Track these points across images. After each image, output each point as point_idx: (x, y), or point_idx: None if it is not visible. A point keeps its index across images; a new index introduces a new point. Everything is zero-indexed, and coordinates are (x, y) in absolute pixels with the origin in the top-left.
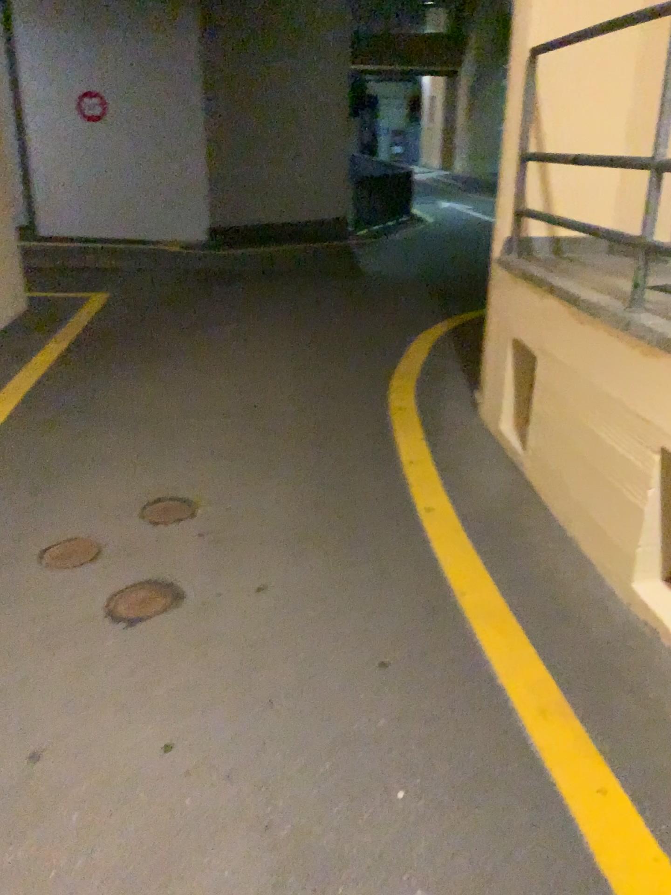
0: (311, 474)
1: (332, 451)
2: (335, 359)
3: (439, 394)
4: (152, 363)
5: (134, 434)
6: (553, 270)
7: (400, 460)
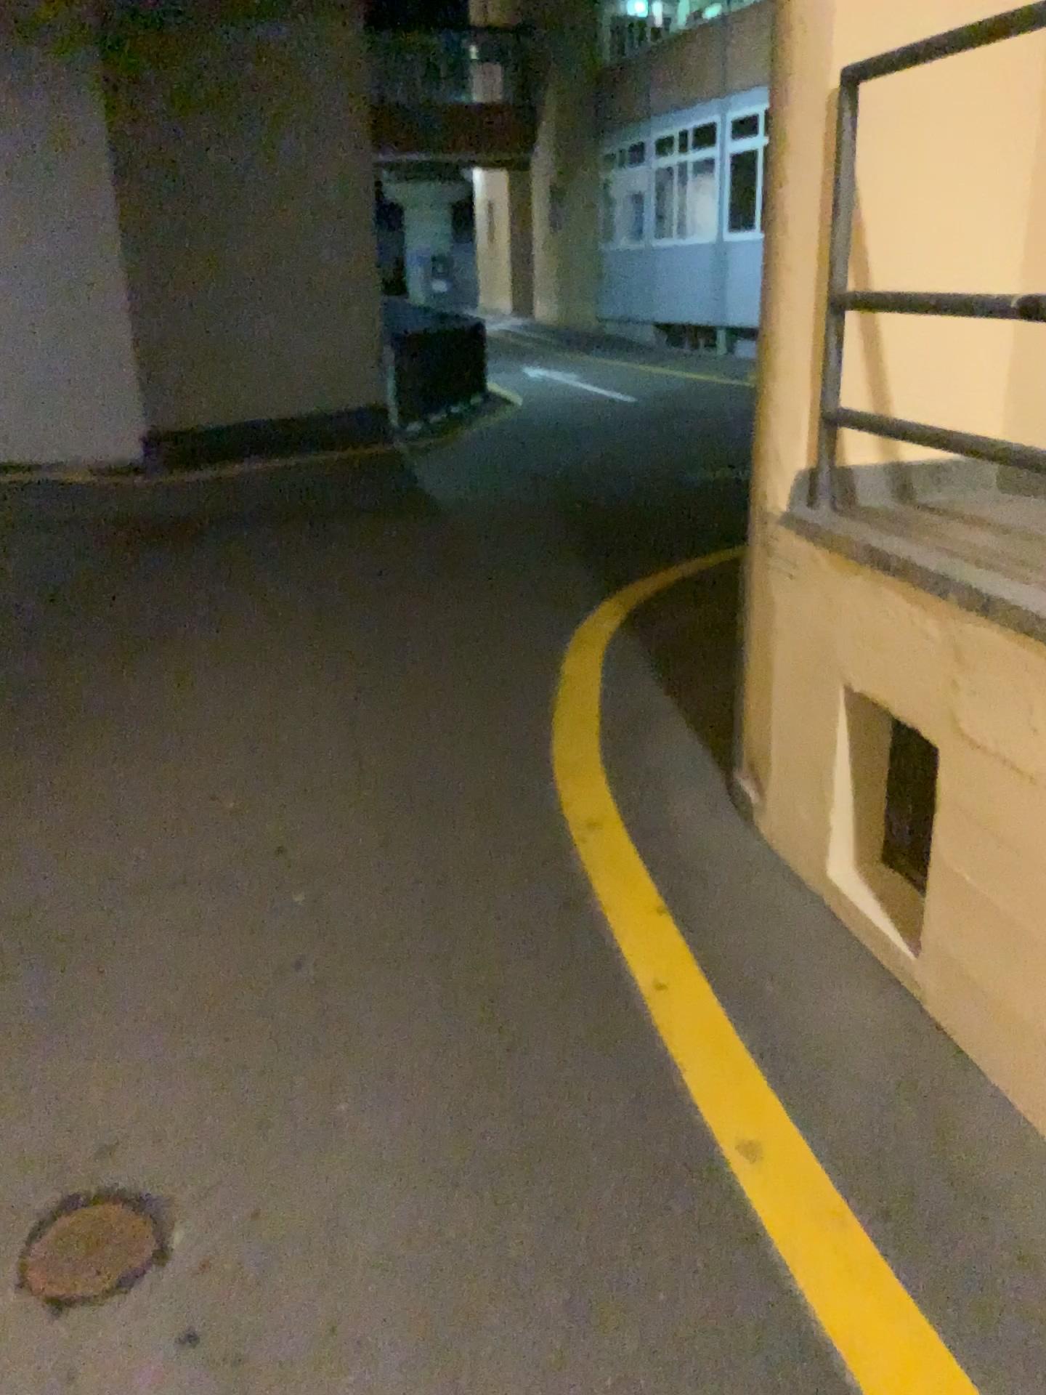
0: (440, 1055)
1: (474, 974)
2: (427, 711)
3: (660, 785)
4: (43, 755)
5: (5, 969)
6: (952, 549)
7: (634, 984)
